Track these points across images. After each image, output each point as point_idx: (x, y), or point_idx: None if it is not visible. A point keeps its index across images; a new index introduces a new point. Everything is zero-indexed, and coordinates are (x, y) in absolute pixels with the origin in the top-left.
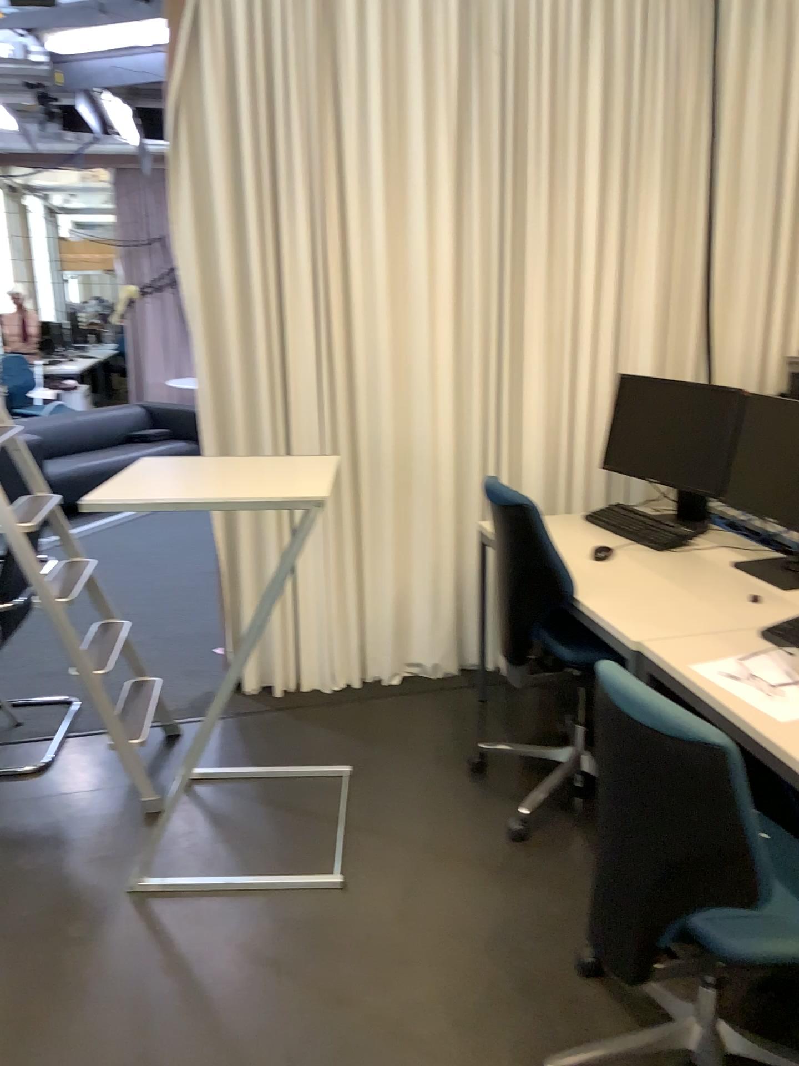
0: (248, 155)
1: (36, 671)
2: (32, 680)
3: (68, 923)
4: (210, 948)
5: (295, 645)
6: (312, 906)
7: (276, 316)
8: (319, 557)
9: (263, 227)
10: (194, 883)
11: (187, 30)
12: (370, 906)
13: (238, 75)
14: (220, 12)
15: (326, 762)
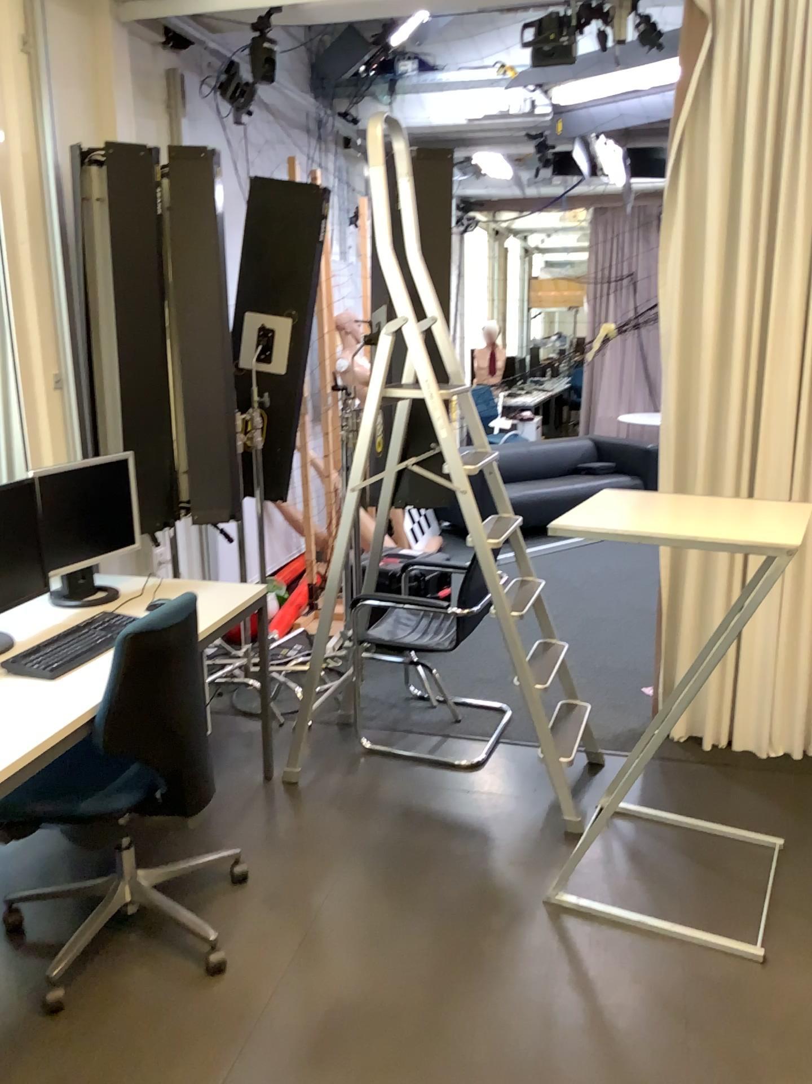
0: (745, 191)
1: (475, 676)
2: (471, 684)
3: (487, 912)
4: (616, 979)
5: (731, 697)
6: (726, 971)
7: (754, 354)
8: (770, 610)
9: (752, 263)
10: (606, 911)
11: (697, 71)
12: (793, 992)
13: (744, 110)
14: (733, 50)
15: (754, 828)
